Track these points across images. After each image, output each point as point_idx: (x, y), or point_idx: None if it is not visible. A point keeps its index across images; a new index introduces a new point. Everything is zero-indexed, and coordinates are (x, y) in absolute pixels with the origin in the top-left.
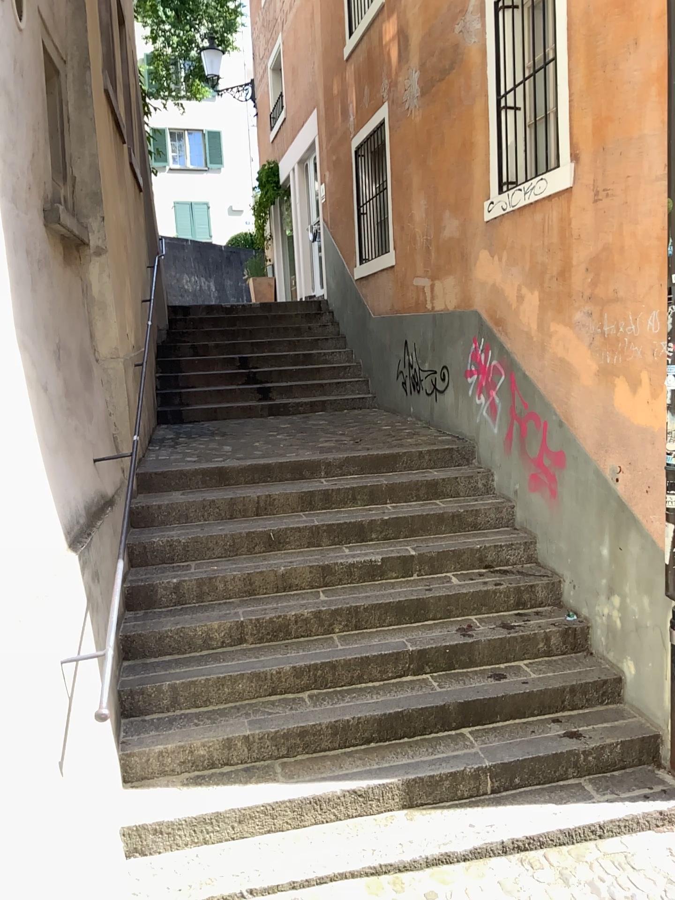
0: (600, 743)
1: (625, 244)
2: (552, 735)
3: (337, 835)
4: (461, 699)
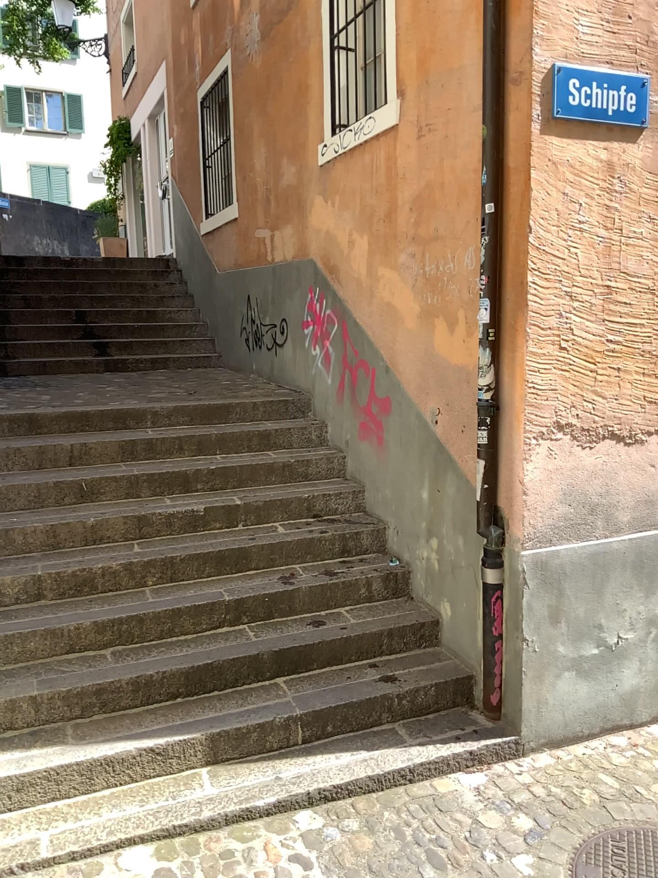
0: (415, 686)
1: (446, 179)
2: (368, 681)
3: (130, 798)
4: (276, 648)
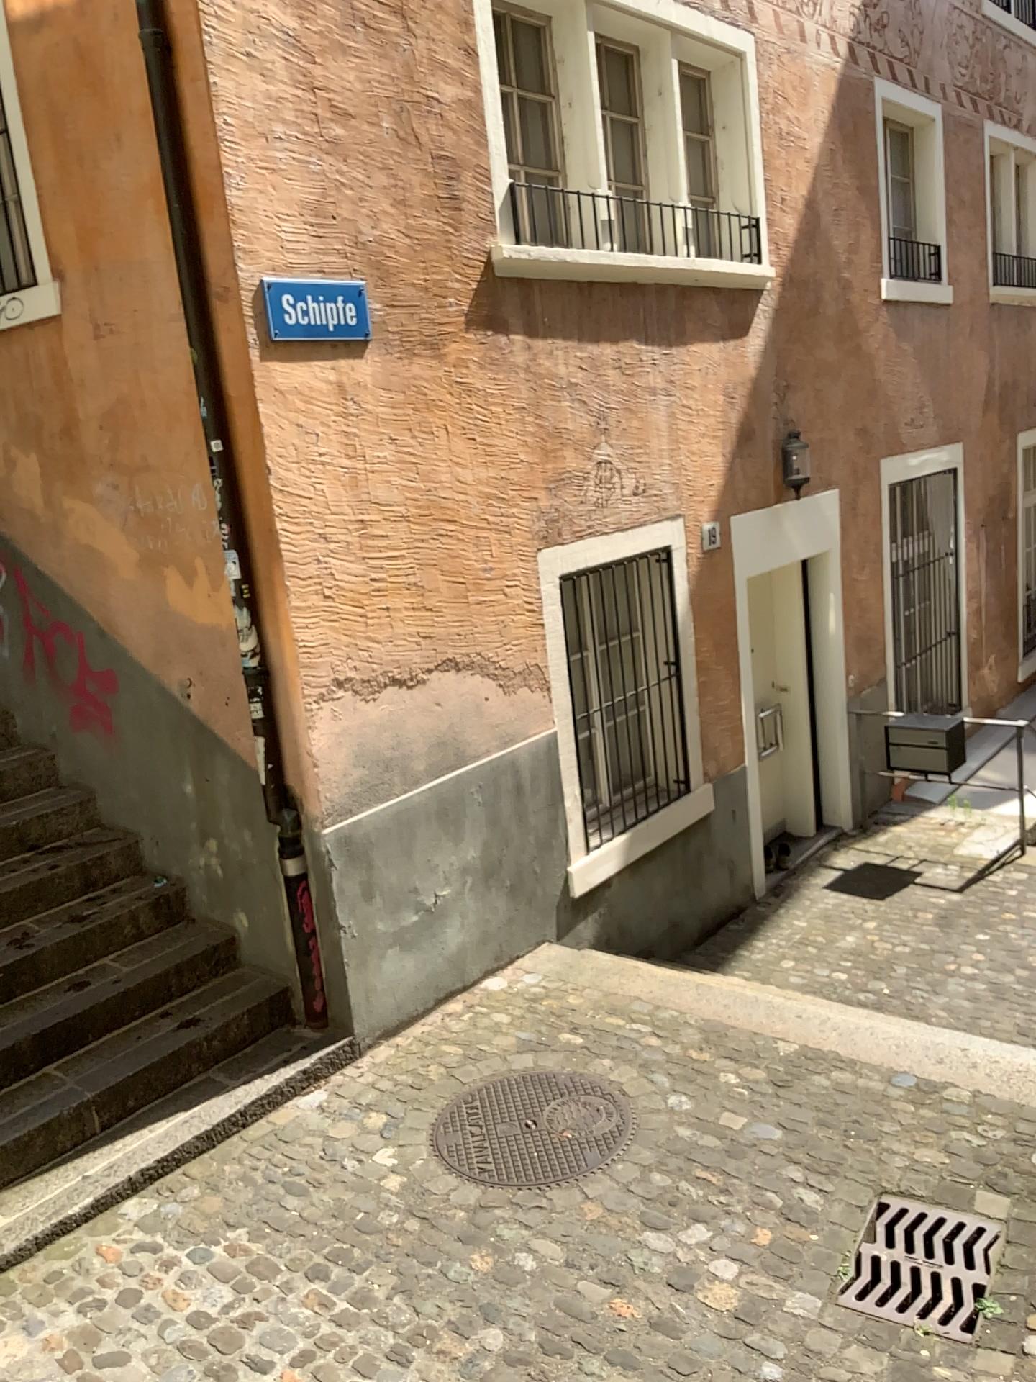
0: (223, 1020)
1: (147, 398)
2: (165, 1032)
3: None
4: (34, 1029)
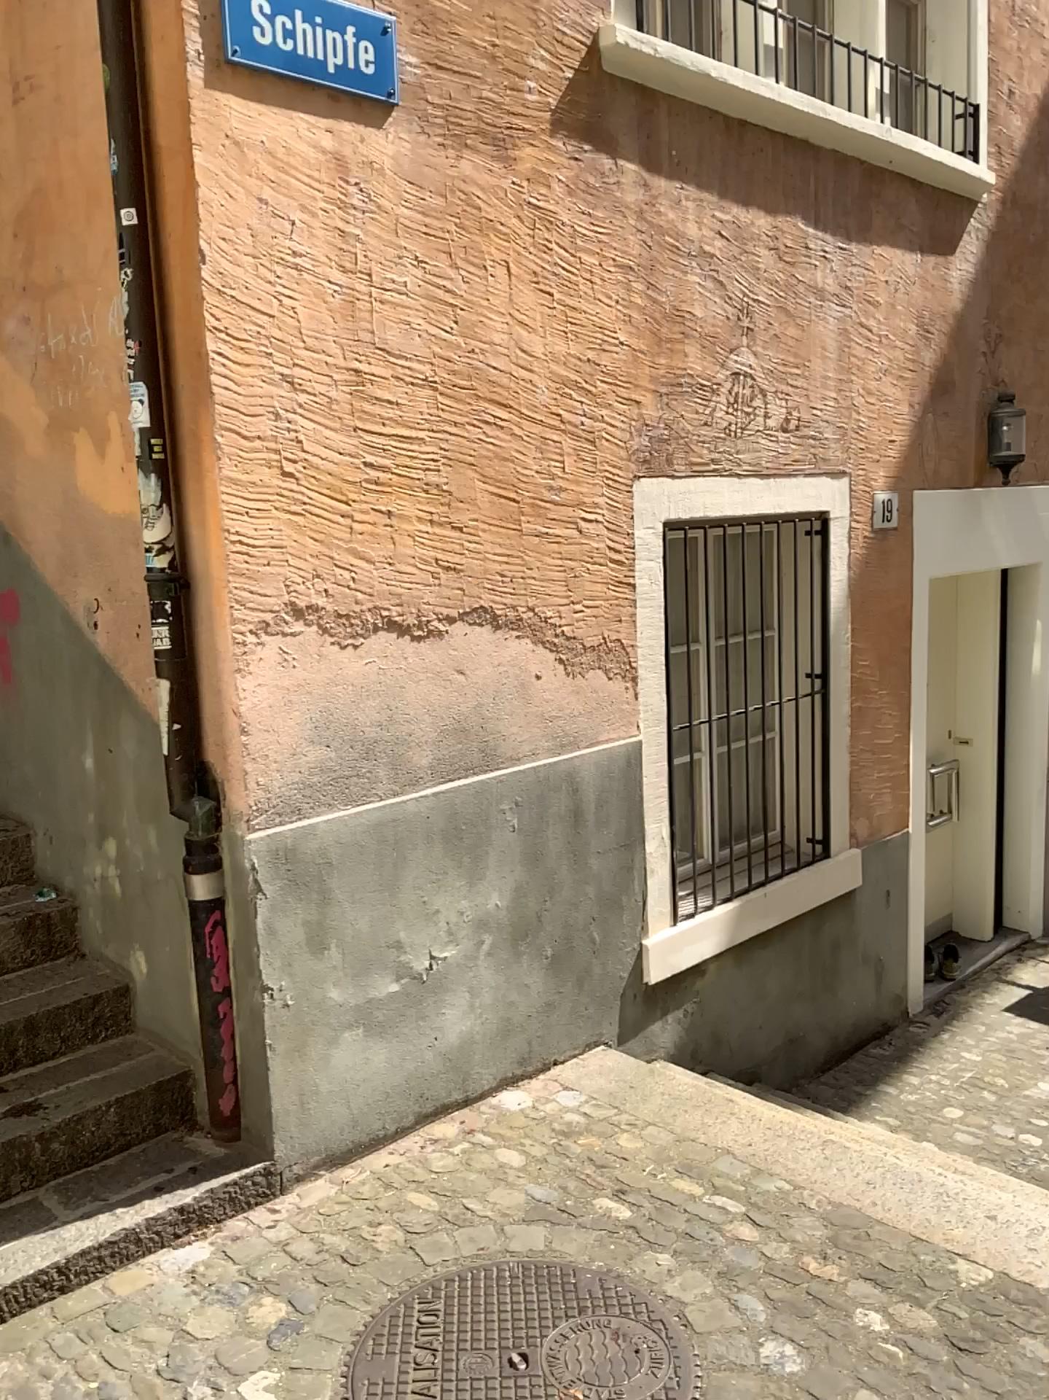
0: (76, 1113)
1: (65, 175)
2: None
3: None
4: None
